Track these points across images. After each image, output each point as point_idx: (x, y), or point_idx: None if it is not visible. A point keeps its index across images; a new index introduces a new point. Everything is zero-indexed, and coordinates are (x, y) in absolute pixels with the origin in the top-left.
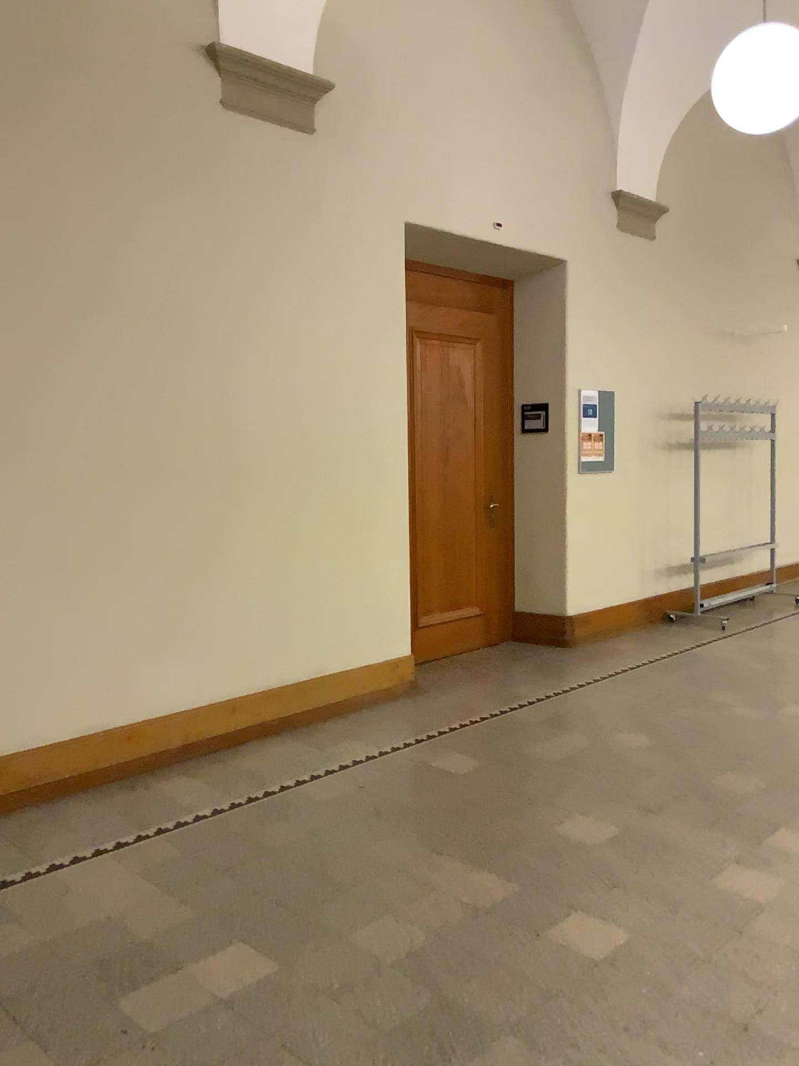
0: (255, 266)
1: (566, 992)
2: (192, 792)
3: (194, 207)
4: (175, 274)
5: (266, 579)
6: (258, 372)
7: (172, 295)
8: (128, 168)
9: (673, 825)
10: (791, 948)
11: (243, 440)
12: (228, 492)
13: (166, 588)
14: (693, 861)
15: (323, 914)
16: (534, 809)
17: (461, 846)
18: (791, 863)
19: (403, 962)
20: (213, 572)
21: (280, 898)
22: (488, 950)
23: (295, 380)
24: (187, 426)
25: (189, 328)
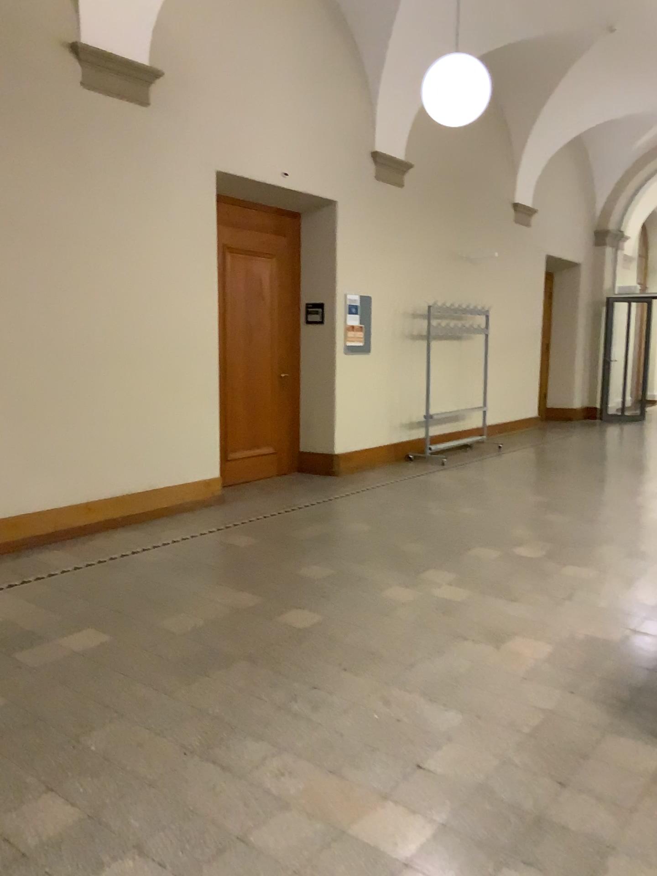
0: (106, 201)
1: (280, 642)
2: (61, 558)
3: (61, 159)
4: (48, 206)
5: (113, 421)
6: (107, 276)
7: (46, 220)
8: (14, 130)
9: (367, 569)
10: (412, 621)
11: (97, 323)
12: (86, 359)
13: (42, 424)
14: (373, 585)
15: (143, 614)
16: (285, 563)
17: (234, 581)
18: (430, 584)
19: (188, 632)
20: (75, 414)
21: (116, 608)
22: (240, 626)
23: (134, 282)
24: (56, 312)
25: (57, 244)
